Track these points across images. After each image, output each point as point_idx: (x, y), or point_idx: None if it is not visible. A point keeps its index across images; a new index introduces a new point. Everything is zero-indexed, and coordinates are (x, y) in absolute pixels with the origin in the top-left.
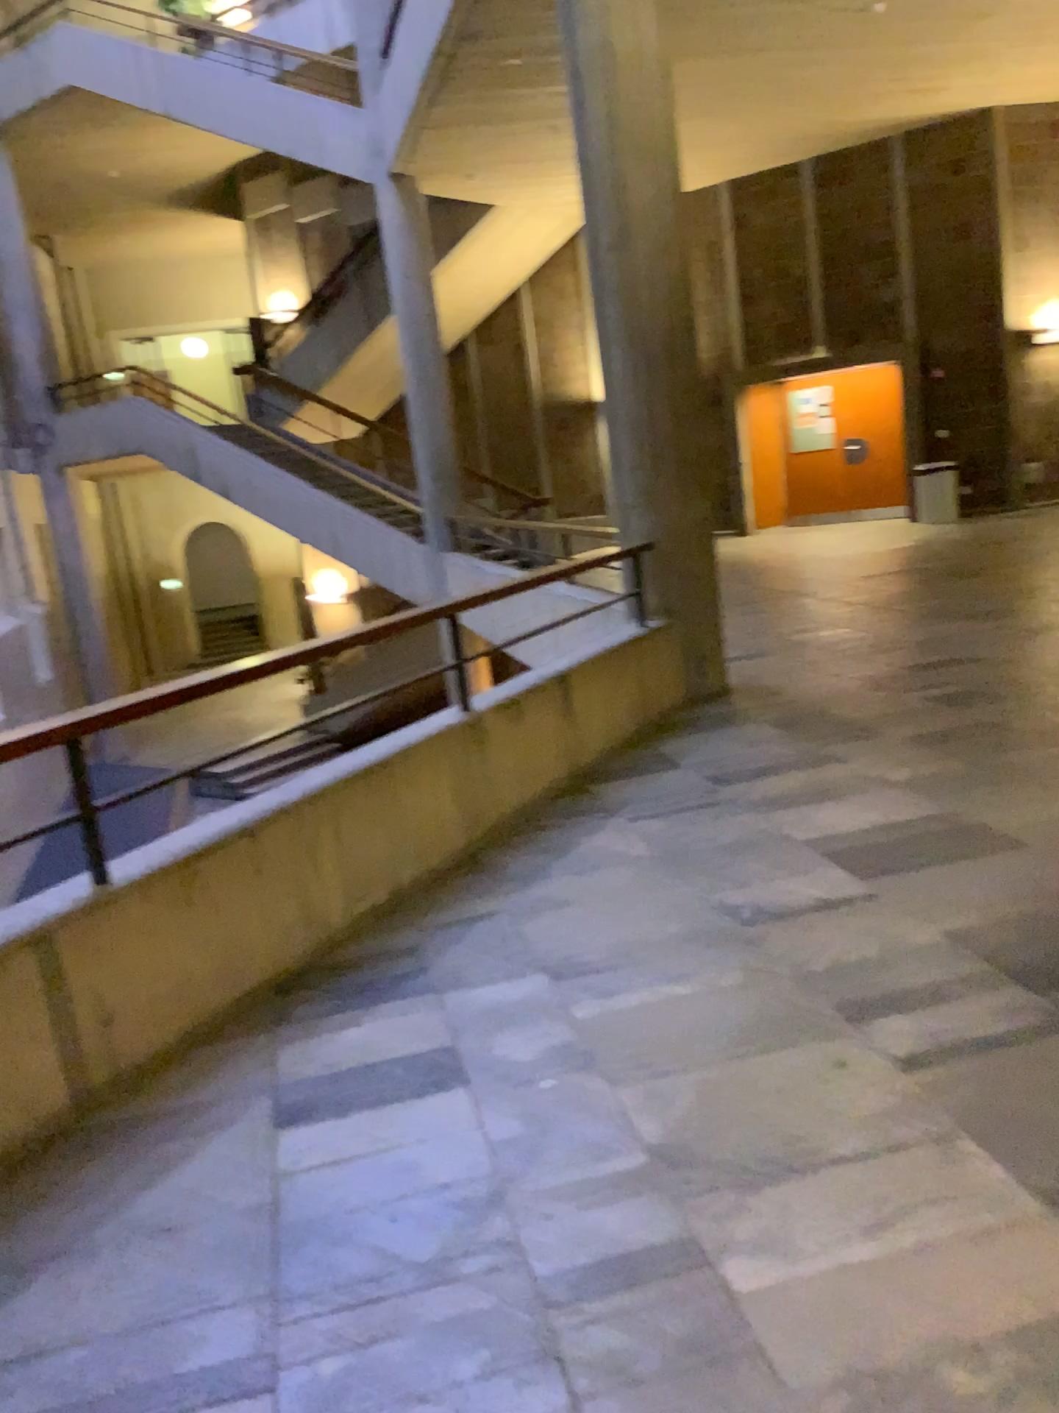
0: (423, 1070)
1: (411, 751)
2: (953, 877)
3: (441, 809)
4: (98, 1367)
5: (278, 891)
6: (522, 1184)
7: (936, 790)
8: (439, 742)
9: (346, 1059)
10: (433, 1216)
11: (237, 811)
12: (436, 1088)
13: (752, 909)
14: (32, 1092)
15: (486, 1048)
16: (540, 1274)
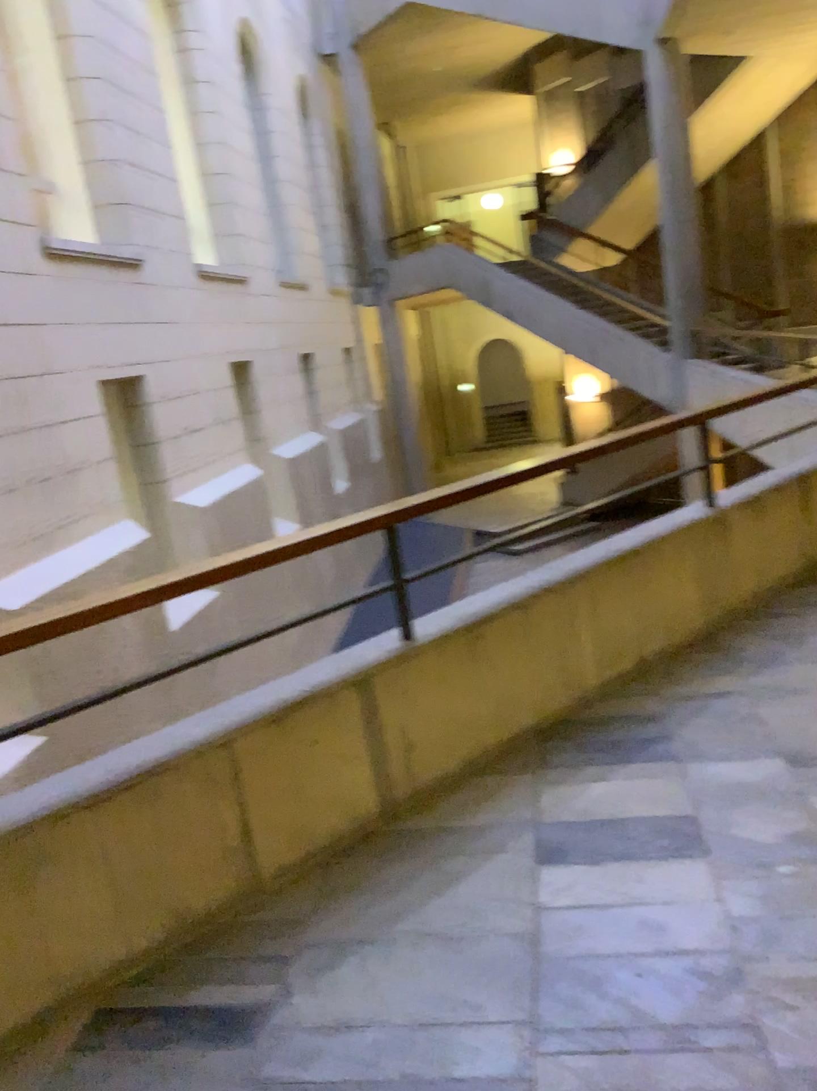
0: (667, 834)
1: (662, 542)
2: None
3: (686, 593)
4: (391, 1053)
5: (546, 655)
6: (763, 970)
7: None
8: (688, 534)
9: (599, 811)
10: (678, 984)
11: (515, 587)
12: (680, 855)
13: None
14: (352, 800)
15: (728, 825)
16: (783, 1072)
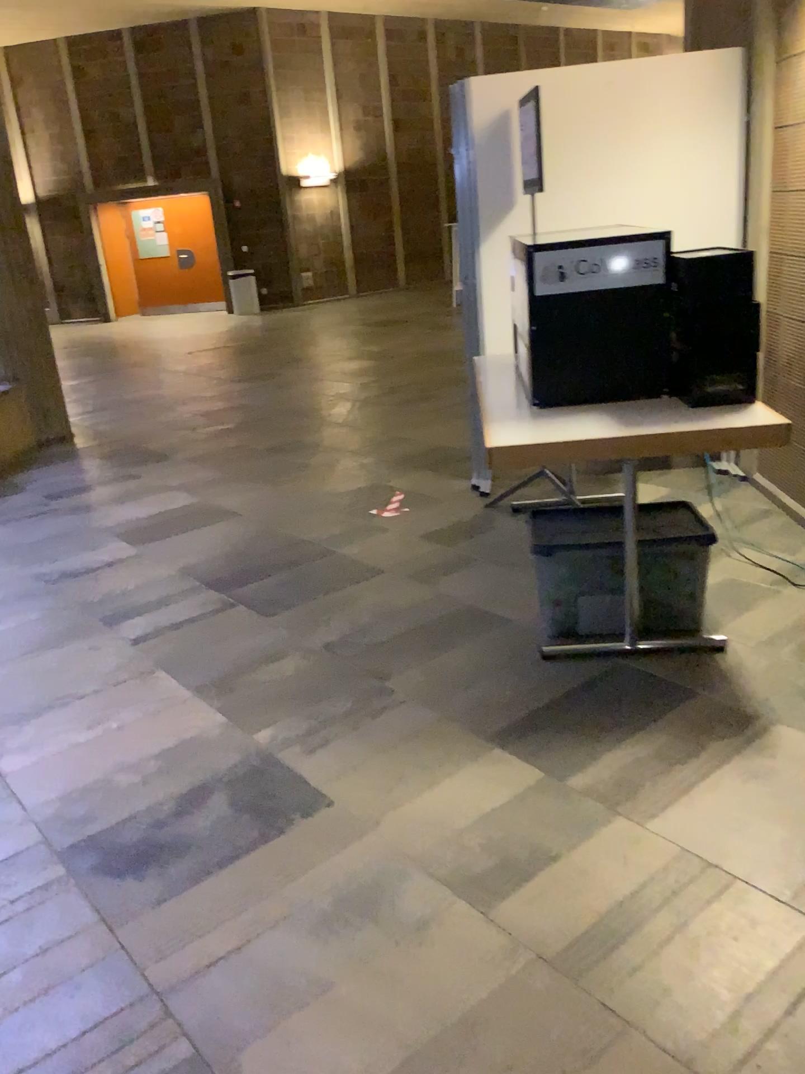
0: None
1: None
2: (187, 535)
3: None
4: None
5: None
6: None
7: (191, 486)
8: None
9: None
10: None
11: None
12: None
13: (55, 570)
14: None
15: None
16: None
